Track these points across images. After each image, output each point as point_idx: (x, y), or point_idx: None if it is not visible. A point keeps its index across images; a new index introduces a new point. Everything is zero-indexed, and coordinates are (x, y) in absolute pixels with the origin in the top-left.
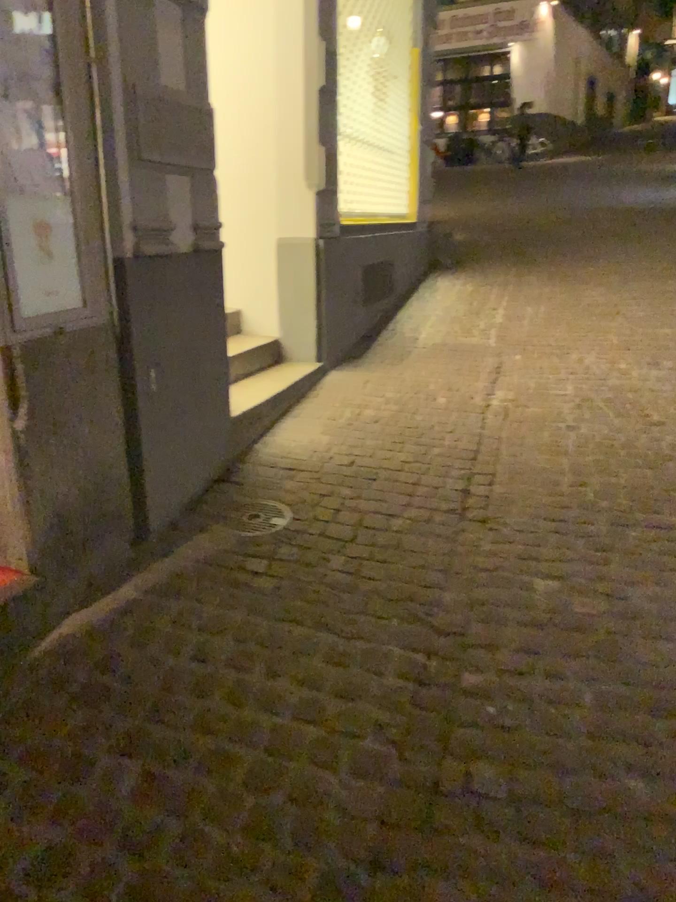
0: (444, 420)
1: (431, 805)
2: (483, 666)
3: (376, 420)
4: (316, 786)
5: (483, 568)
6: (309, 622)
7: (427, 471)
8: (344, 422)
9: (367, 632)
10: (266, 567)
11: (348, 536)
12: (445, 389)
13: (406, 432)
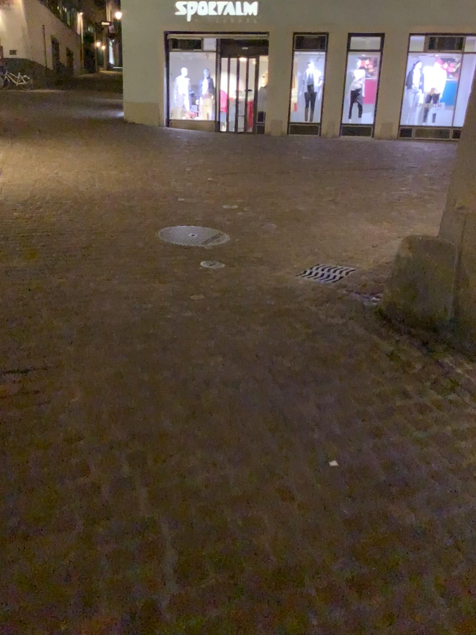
0: None
1: None
2: None
3: None
4: None
5: None
6: None
7: None
8: None
9: None
10: None
11: None
12: None
13: None
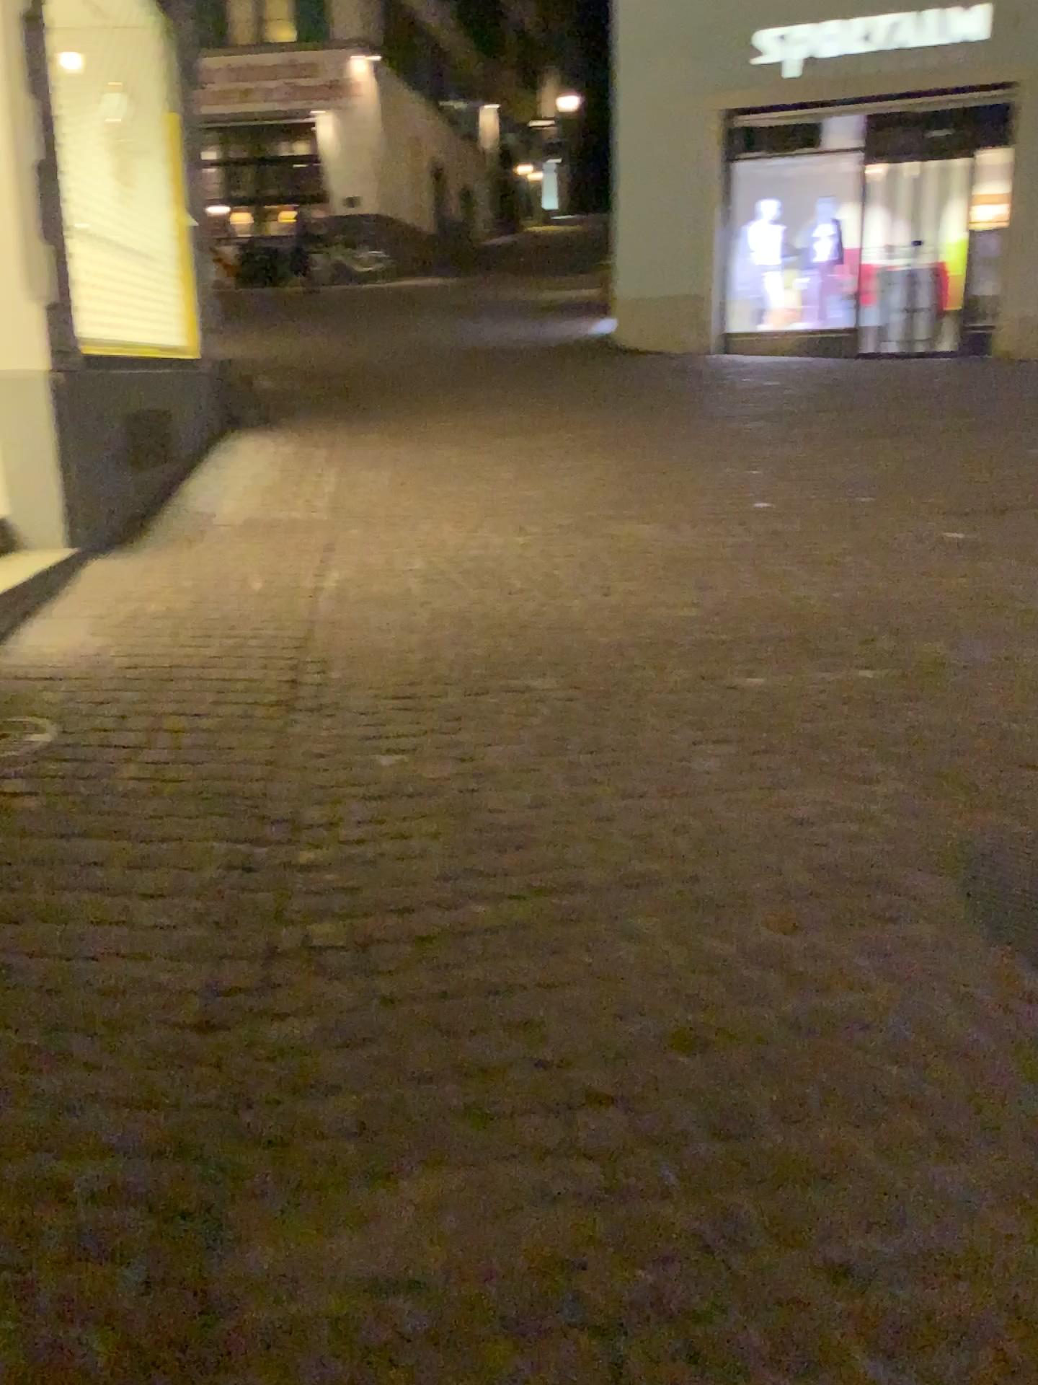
0: (258, 606)
1: (268, 963)
2: (321, 839)
3: (166, 612)
4: (130, 971)
5: (316, 750)
6: (101, 830)
7: (239, 662)
8: (119, 618)
9: (178, 829)
10: (32, 783)
11: (141, 739)
12: (257, 570)
13: (209, 622)
